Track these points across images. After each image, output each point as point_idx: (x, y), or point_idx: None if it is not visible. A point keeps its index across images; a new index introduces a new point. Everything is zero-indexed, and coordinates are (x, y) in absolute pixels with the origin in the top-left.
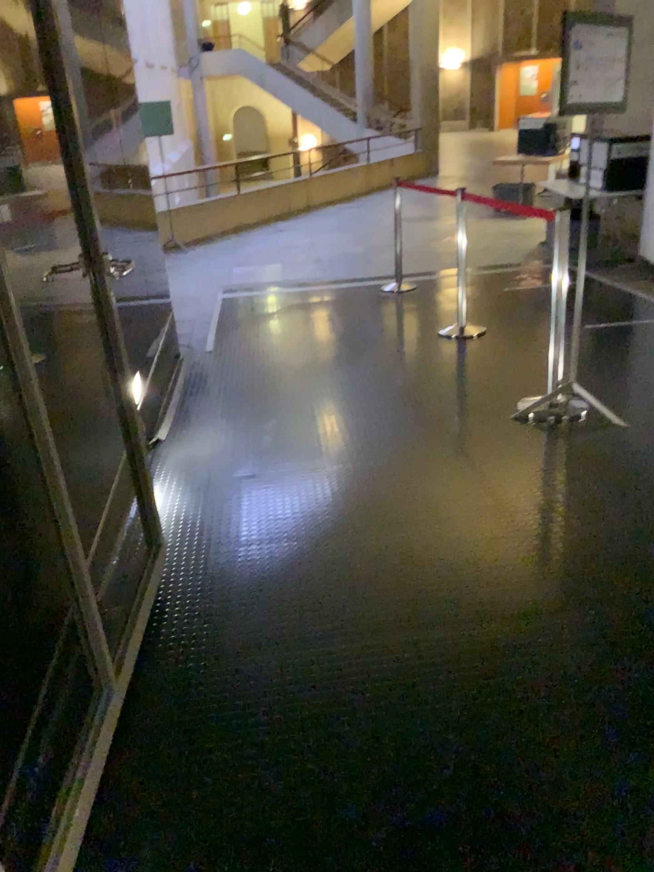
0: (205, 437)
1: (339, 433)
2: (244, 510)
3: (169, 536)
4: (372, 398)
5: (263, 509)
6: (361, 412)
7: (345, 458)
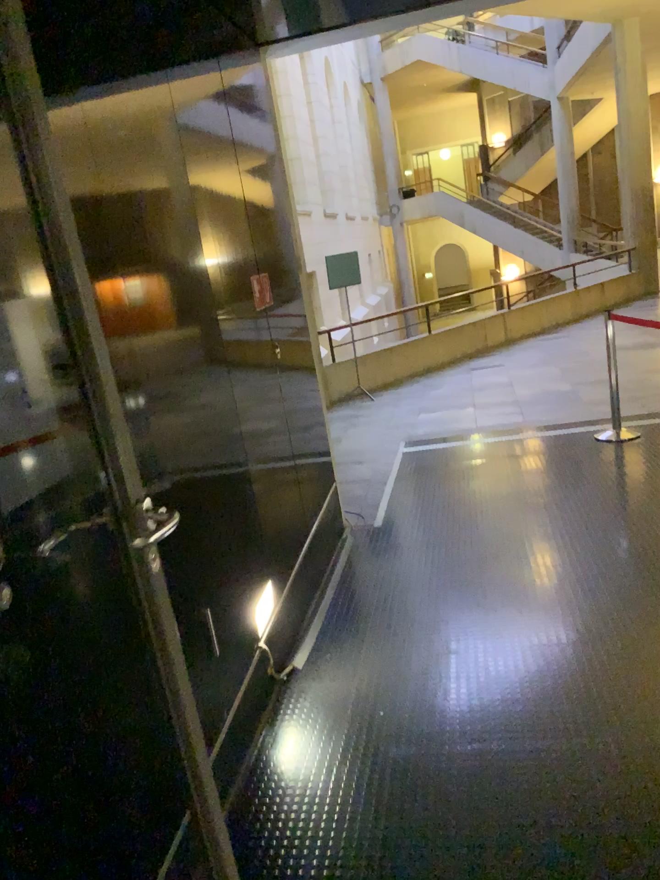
0: (349, 672)
1: (530, 682)
2: (380, 829)
3: (267, 870)
4: (580, 621)
5: (408, 830)
6: (564, 646)
7: (538, 733)
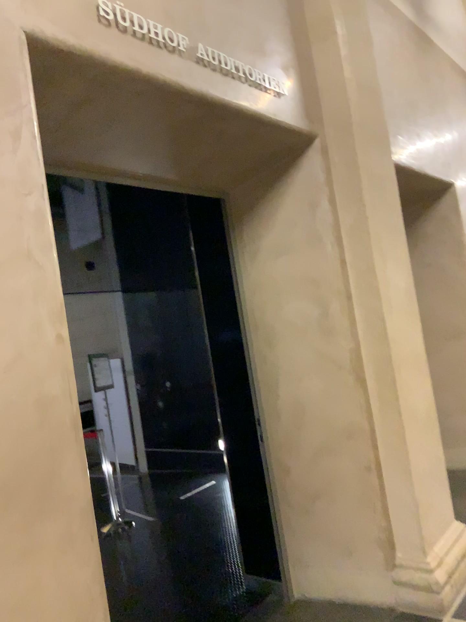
0: None
1: None
2: None
3: None
4: None
5: None
6: None
7: None
